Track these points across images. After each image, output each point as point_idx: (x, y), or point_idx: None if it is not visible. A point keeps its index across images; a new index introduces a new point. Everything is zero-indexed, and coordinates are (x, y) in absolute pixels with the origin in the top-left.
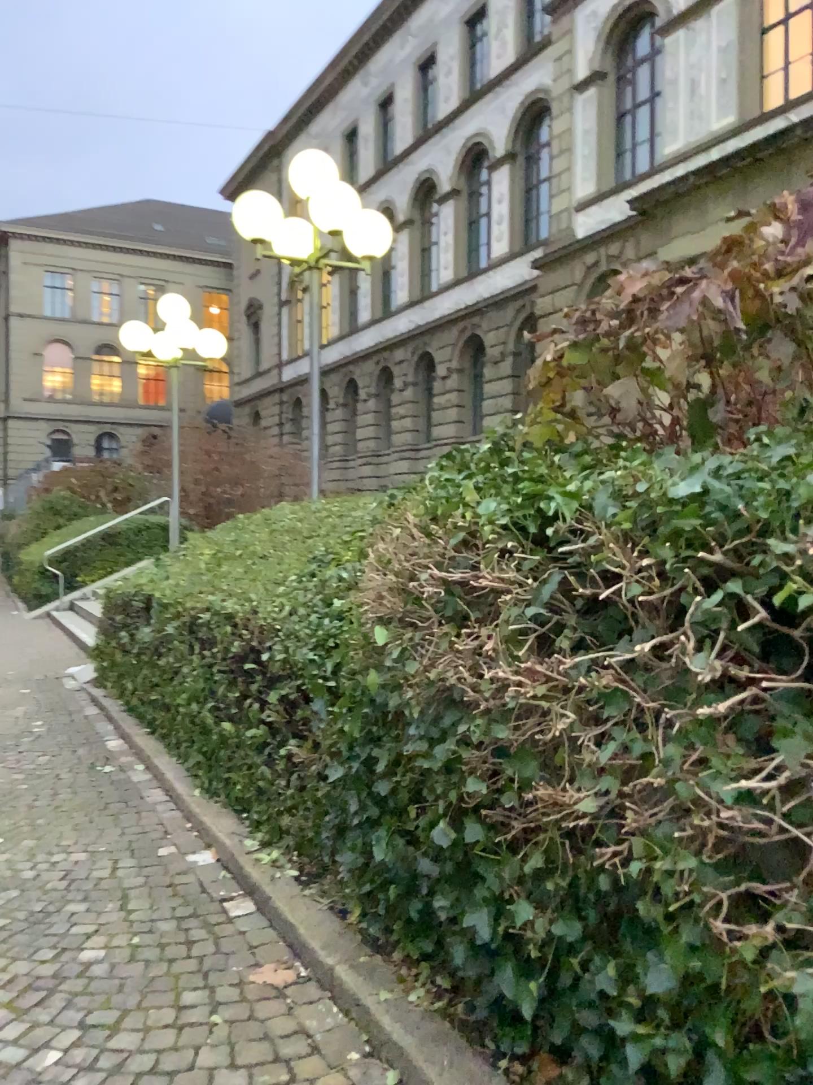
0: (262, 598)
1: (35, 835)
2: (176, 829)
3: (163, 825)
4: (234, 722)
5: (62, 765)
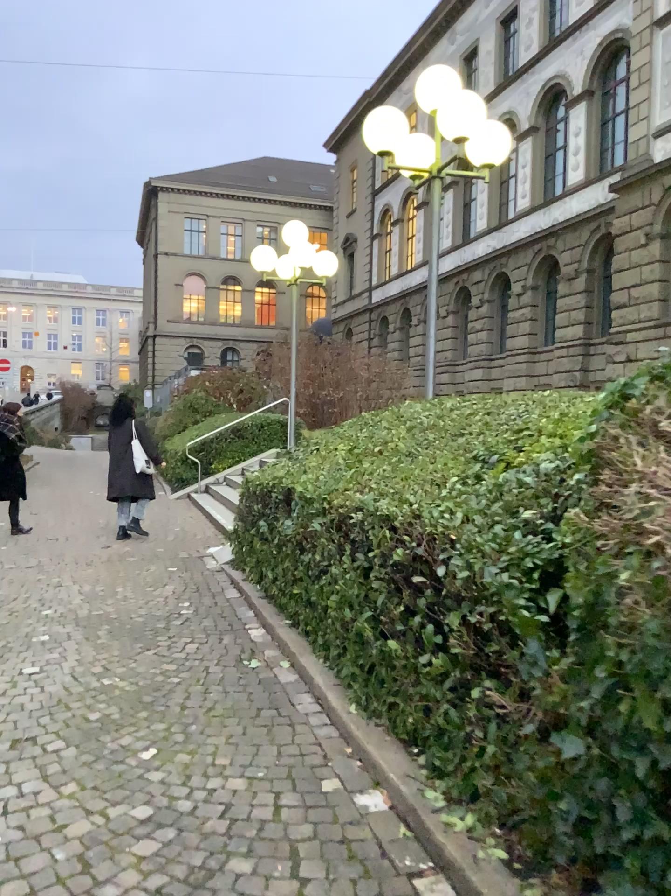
0: (423, 501)
1: (190, 749)
2: (338, 756)
3: (322, 750)
4: (396, 636)
5: (212, 660)
